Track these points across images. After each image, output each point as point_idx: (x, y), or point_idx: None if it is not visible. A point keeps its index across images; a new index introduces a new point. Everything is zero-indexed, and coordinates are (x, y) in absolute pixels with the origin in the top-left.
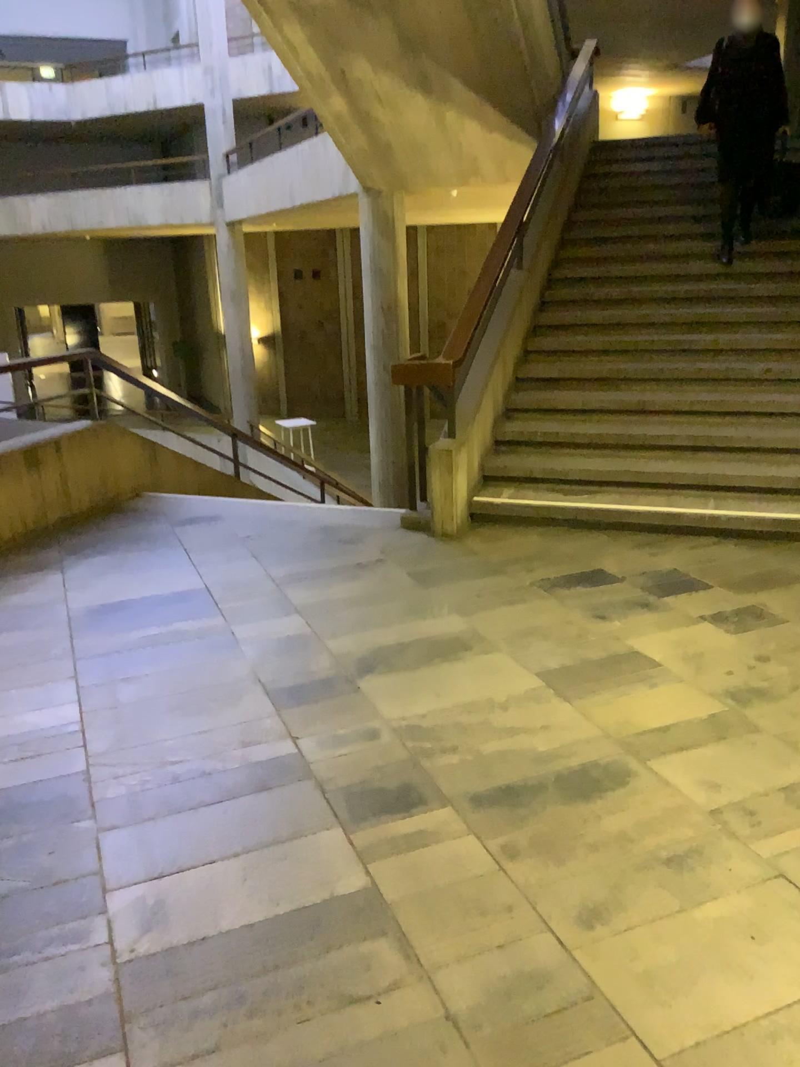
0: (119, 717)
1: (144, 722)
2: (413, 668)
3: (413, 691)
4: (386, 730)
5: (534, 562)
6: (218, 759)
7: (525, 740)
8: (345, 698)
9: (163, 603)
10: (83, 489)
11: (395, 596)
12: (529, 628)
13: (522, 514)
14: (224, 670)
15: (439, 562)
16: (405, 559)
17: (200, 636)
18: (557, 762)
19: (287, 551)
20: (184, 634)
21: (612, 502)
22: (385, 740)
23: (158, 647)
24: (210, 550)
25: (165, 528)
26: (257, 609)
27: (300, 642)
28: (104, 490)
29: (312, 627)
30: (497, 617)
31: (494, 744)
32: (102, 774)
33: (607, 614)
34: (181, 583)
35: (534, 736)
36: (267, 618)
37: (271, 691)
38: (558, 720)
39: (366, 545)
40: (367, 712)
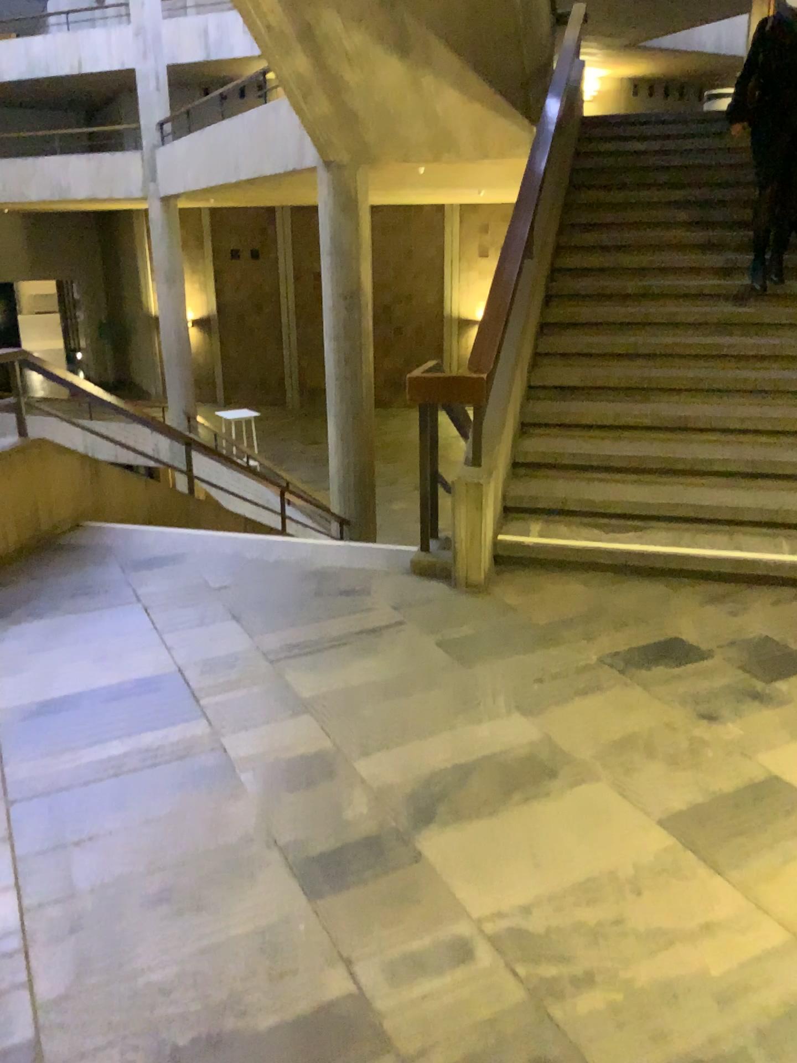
0: (81, 927)
1: (119, 935)
2: (488, 813)
3: (502, 861)
4: (481, 940)
5: (593, 627)
6: (242, 1014)
7: (689, 956)
8: (408, 874)
9: (126, 700)
10: (11, 525)
11: (433, 686)
12: (622, 737)
13: (558, 557)
14: (225, 822)
15: (474, 627)
16: (432, 624)
17: (183, 758)
18: (751, 1003)
19: (279, 613)
20: (162, 756)
21: (666, 544)
22: (485, 961)
23: (127, 781)
24: (179, 612)
25: (118, 575)
26: (255, 710)
27: (323, 768)
28: (38, 524)
29: (334, 739)
30: (575, 720)
31: (647, 966)
32: (61, 1055)
33: (715, 712)
34: (148, 667)
35: (699, 947)
36: (272, 725)
37: (298, 862)
38: (721, 912)
39: (377, 604)
40: (446, 904)
